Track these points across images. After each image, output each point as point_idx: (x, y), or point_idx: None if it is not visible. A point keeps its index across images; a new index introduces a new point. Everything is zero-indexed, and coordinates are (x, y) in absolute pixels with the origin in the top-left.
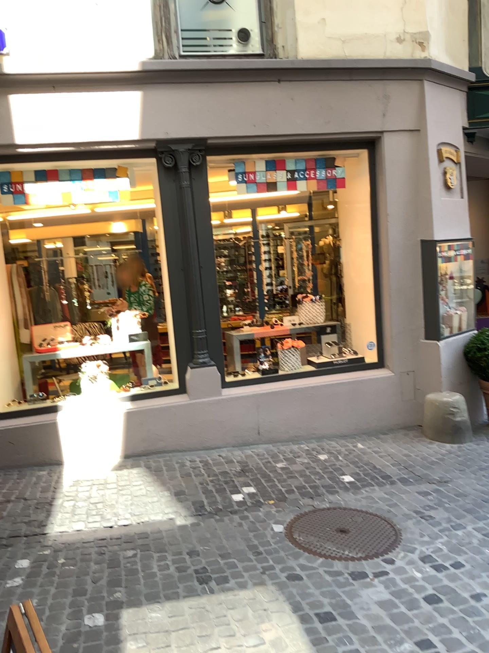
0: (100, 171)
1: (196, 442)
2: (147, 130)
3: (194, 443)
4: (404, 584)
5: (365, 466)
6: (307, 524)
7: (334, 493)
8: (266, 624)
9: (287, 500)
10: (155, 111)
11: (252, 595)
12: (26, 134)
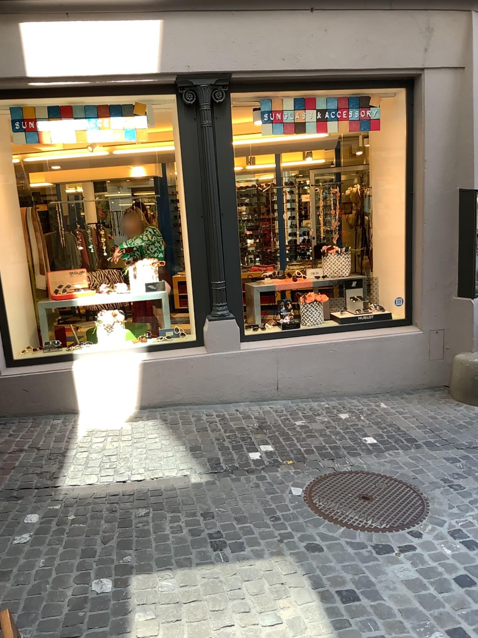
0: (117, 108)
1: (213, 396)
2: (167, 63)
3: (212, 397)
4: (433, 562)
5: (388, 428)
6: (328, 489)
7: (356, 455)
8: (283, 601)
9: (307, 462)
10: (176, 41)
11: (269, 567)
12: (37, 66)
